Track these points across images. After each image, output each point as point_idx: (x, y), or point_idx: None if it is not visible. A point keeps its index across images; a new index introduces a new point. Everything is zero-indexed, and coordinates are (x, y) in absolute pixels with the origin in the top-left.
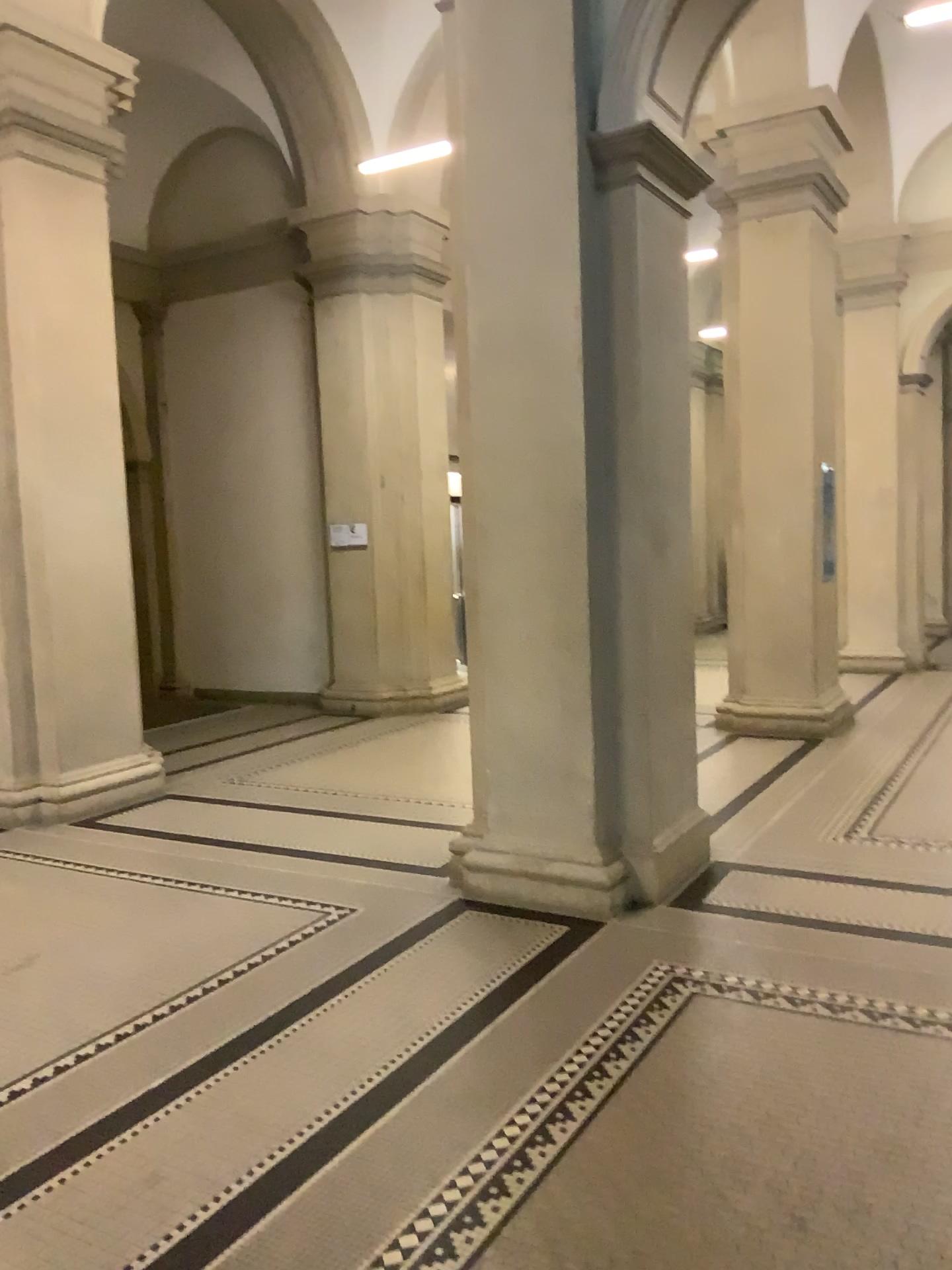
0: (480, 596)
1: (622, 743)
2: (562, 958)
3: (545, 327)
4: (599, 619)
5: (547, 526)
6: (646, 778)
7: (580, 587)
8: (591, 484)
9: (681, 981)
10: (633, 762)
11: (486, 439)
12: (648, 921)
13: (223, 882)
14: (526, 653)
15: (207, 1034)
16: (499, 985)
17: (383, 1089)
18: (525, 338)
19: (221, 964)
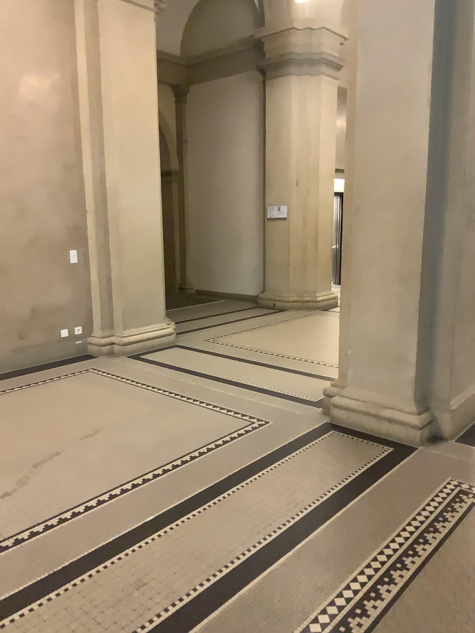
0: (352, 248)
1: (435, 341)
2: (390, 469)
3: (406, 78)
4: (427, 265)
5: (398, 206)
6: (449, 363)
7: (417, 245)
8: (429, 180)
9: (467, 495)
10: (441, 353)
11: (363, 151)
12: (444, 450)
13: (199, 399)
14: (379, 283)
15: (180, 493)
16: (351, 483)
17: (278, 546)
18: (393, 86)
19: (192, 449)
